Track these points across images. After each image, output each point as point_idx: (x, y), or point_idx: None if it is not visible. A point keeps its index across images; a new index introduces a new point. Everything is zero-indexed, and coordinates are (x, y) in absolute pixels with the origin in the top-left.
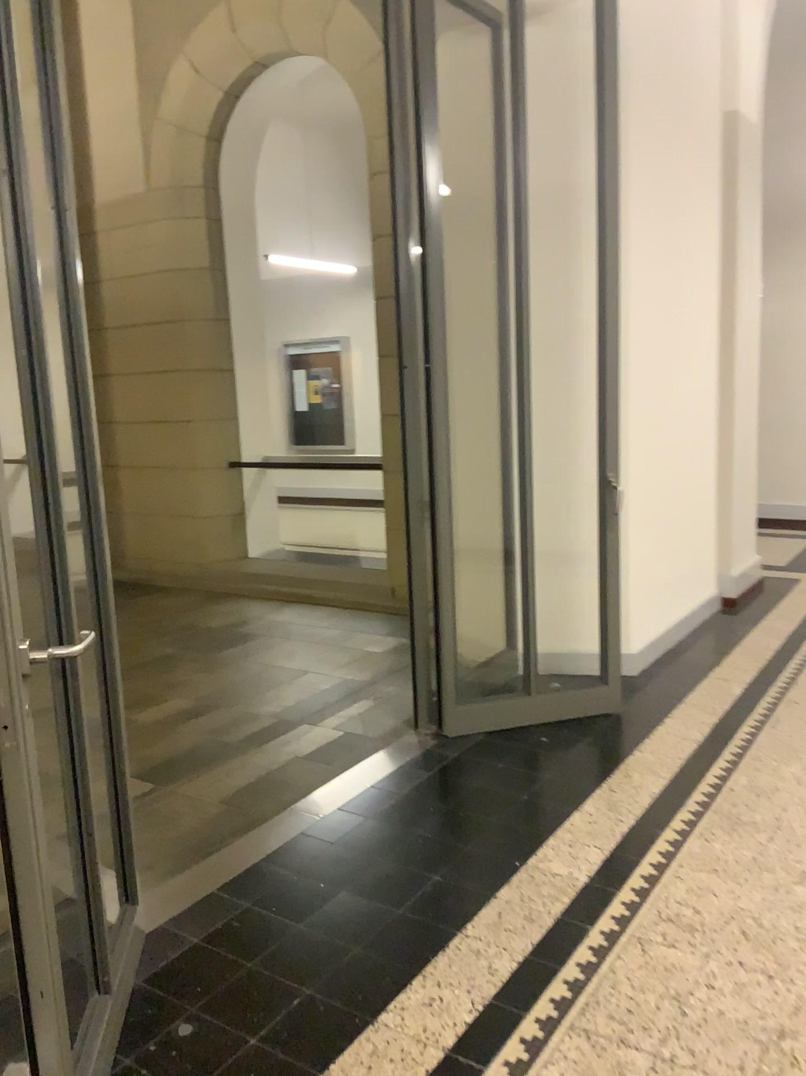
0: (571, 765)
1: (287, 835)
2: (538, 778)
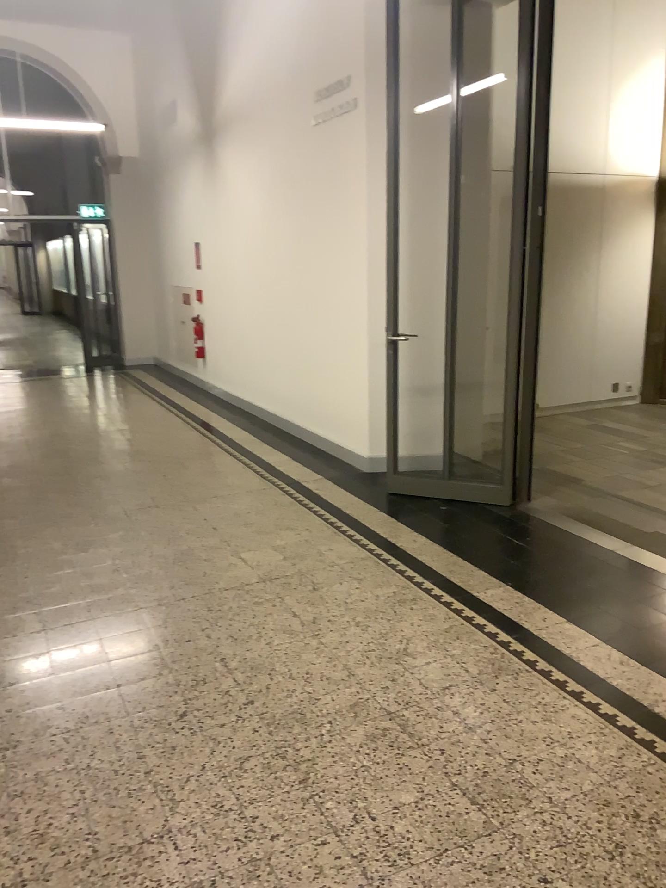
0: (655, 641)
1: (594, 538)
2: (634, 620)
